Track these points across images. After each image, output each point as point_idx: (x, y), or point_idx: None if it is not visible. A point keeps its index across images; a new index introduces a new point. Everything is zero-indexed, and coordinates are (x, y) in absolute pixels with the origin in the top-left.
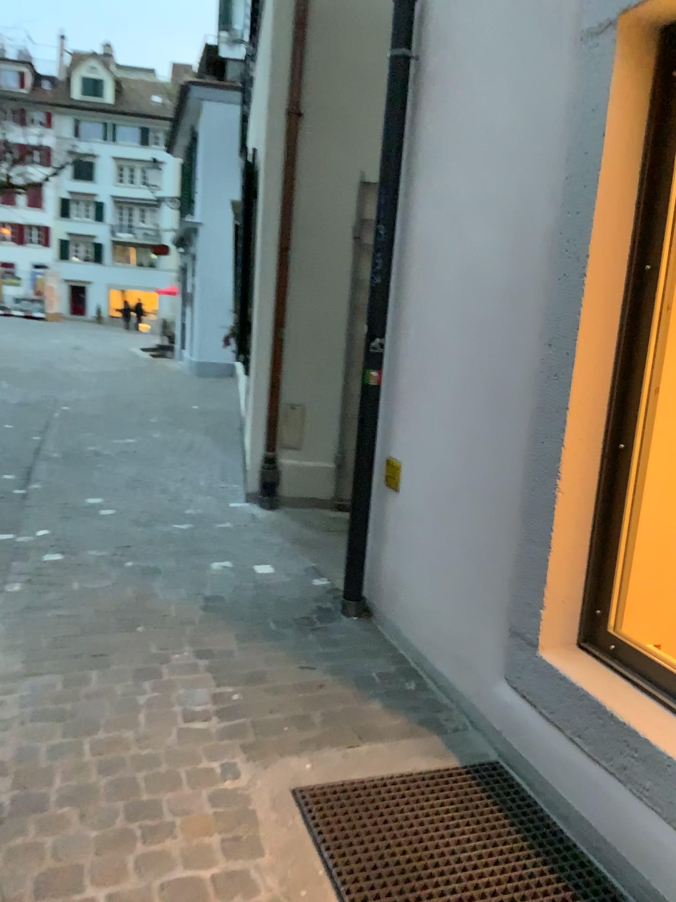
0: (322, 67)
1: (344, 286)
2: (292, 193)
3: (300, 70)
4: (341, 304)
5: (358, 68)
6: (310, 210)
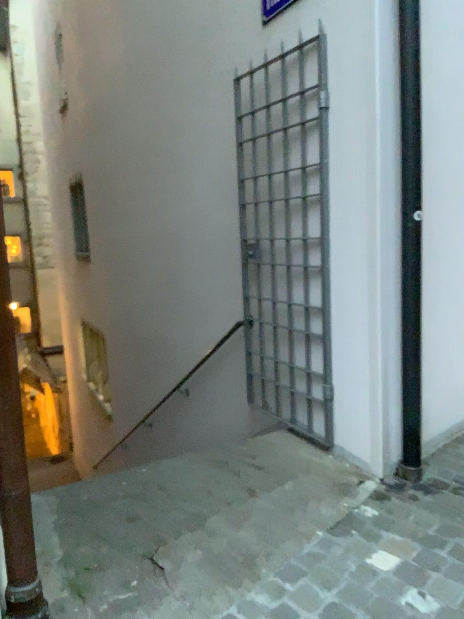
0: None
1: None
2: None
3: None
4: None
5: None
6: None
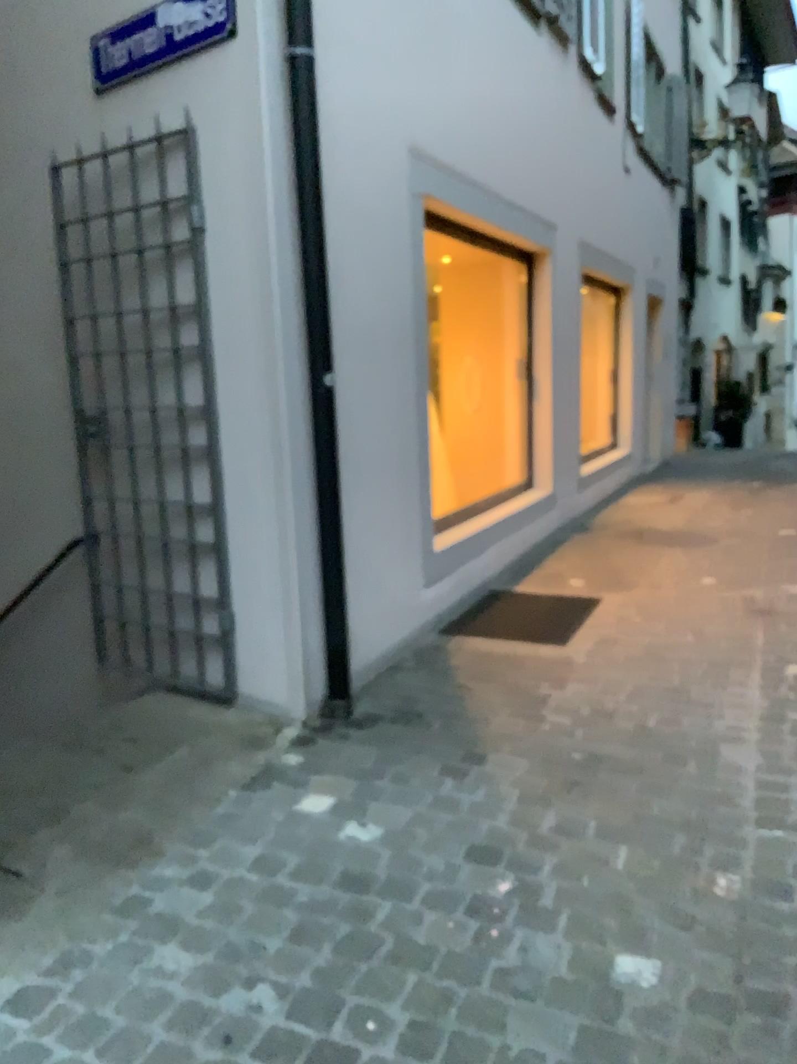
0: None
1: None
2: None
3: None
4: None
5: None
6: None
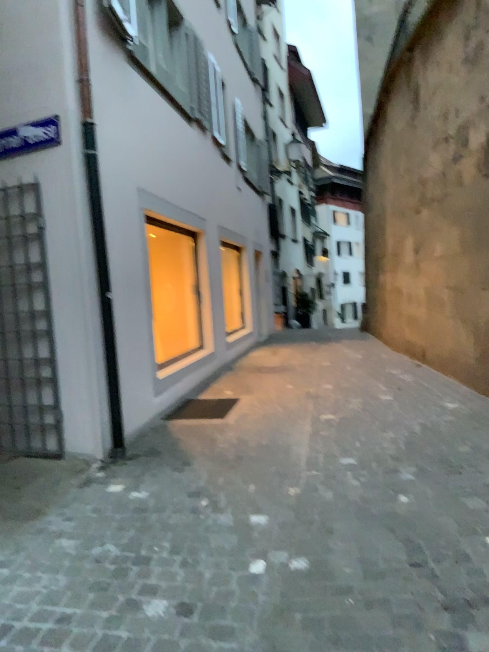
0: None
1: None
2: None
3: None
4: None
5: None
6: None
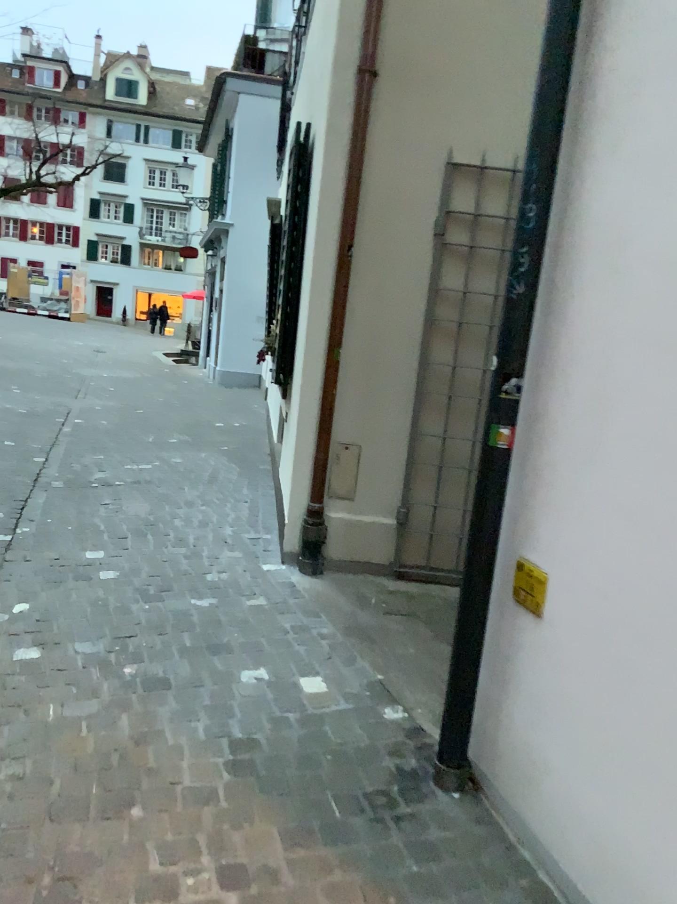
0: (406, 13)
1: (420, 297)
2: (360, 175)
3: (377, 17)
4: (415, 319)
5: (452, 15)
6: (382, 198)
